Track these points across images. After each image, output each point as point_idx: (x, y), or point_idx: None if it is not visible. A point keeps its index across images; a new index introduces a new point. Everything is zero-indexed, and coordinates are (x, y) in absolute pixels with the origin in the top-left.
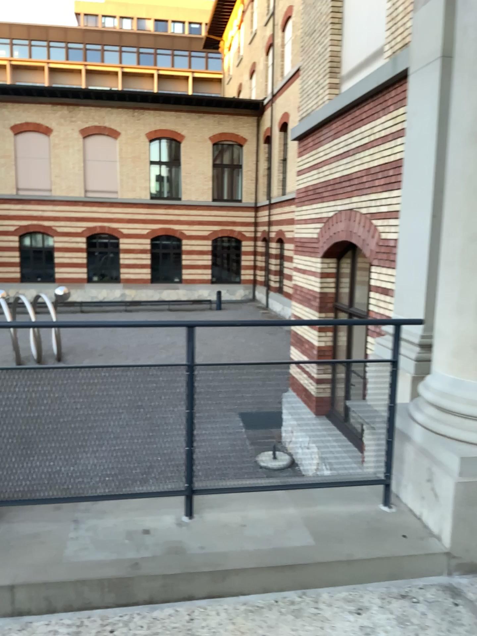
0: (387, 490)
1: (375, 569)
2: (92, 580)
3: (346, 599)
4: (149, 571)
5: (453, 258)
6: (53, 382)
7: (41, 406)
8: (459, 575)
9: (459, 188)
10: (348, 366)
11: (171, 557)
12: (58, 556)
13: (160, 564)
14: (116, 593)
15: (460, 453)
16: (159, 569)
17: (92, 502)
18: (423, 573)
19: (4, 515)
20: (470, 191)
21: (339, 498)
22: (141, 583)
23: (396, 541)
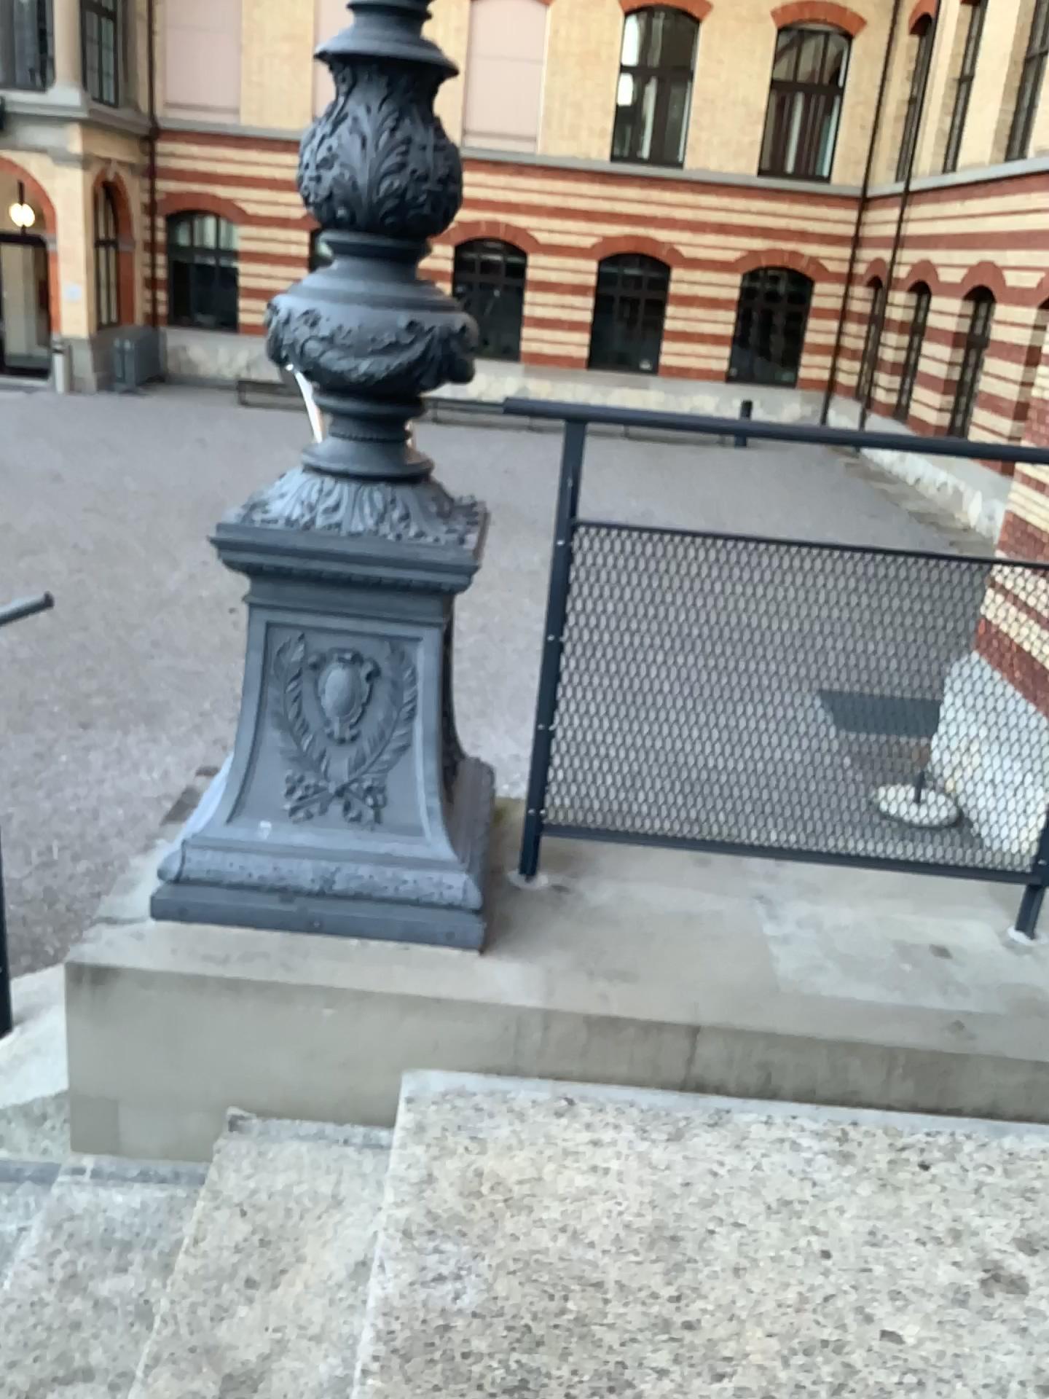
0: None
1: None
2: (875, 1047)
3: None
4: (1003, 1049)
5: None
6: (790, 580)
7: (751, 634)
8: None
9: None
10: None
11: (1045, 1027)
12: (777, 978)
13: (1026, 1038)
14: (925, 1085)
15: None
16: (1026, 1048)
17: (787, 863)
18: None
19: (605, 862)
20: None
21: None
22: (984, 1074)
23: None
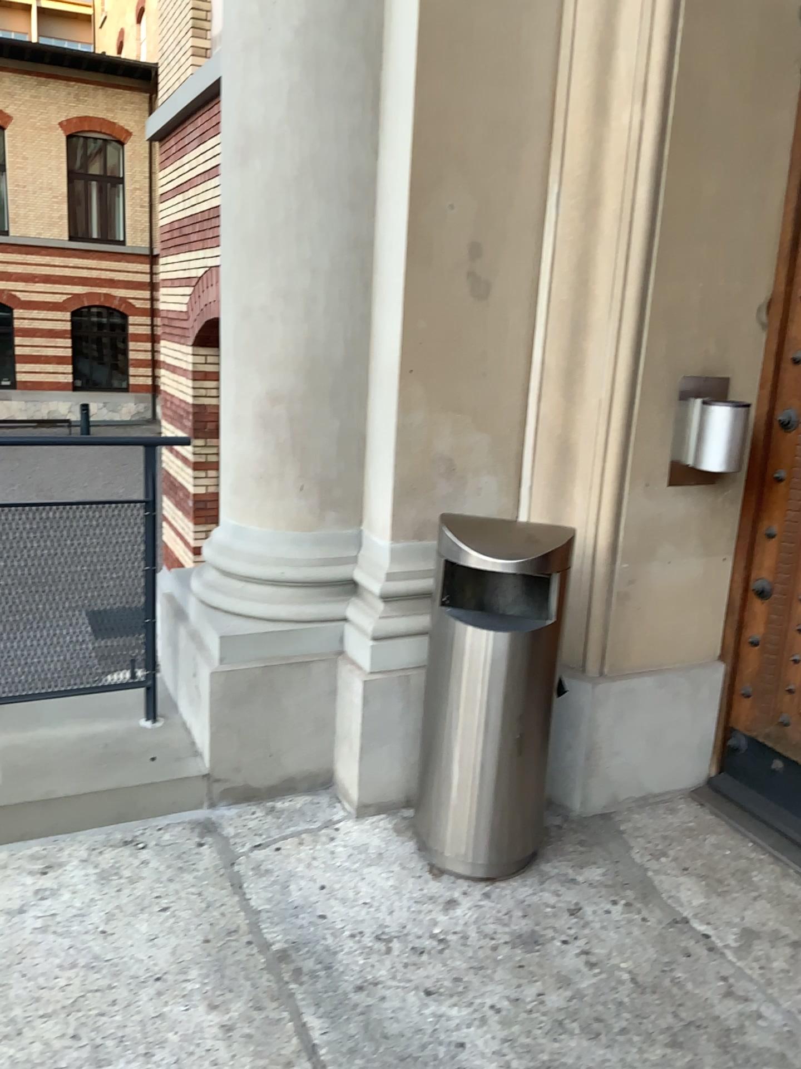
0: (151, 699)
1: (89, 810)
2: None
3: (33, 858)
4: None
5: (232, 344)
6: None
7: None
8: (225, 807)
9: (233, 235)
10: (69, 511)
11: None
12: None
13: None
14: None
15: (228, 634)
16: None
17: None
18: (168, 810)
19: None
20: (247, 240)
21: (77, 716)
22: None
23: (136, 768)
